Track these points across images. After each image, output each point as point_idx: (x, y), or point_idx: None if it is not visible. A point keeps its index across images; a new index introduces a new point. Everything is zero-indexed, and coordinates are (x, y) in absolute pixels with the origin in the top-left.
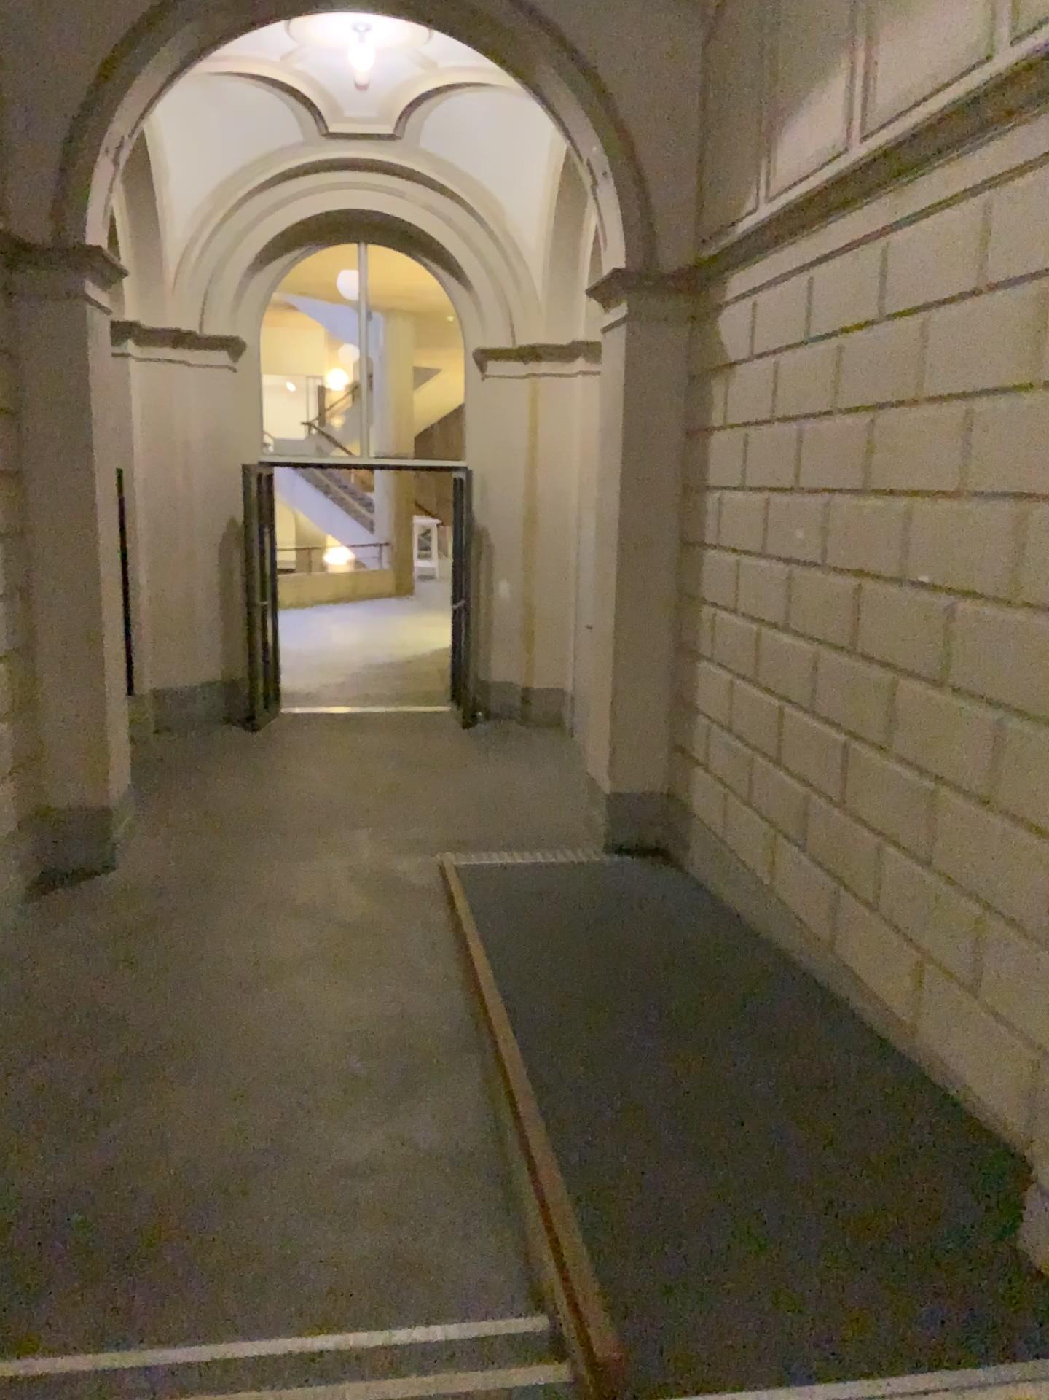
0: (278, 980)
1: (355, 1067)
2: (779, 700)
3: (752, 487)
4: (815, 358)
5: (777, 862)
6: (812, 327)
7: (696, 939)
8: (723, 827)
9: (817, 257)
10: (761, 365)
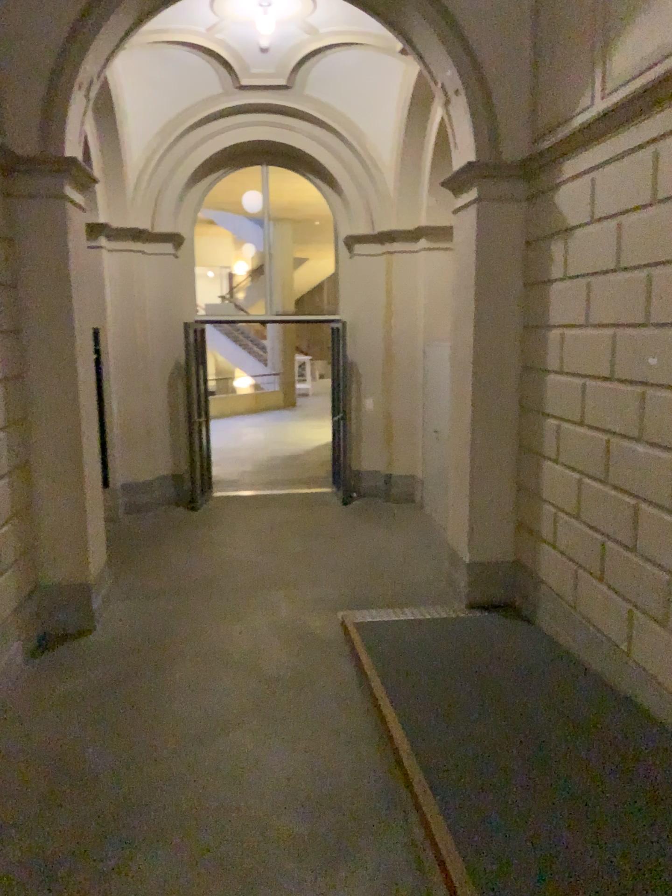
0: (225, 739)
1: (297, 833)
2: (631, 499)
3: (594, 325)
4: (664, 215)
5: (635, 633)
6: (658, 191)
7: (568, 698)
8: (574, 596)
9: (662, 131)
10: (602, 227)
